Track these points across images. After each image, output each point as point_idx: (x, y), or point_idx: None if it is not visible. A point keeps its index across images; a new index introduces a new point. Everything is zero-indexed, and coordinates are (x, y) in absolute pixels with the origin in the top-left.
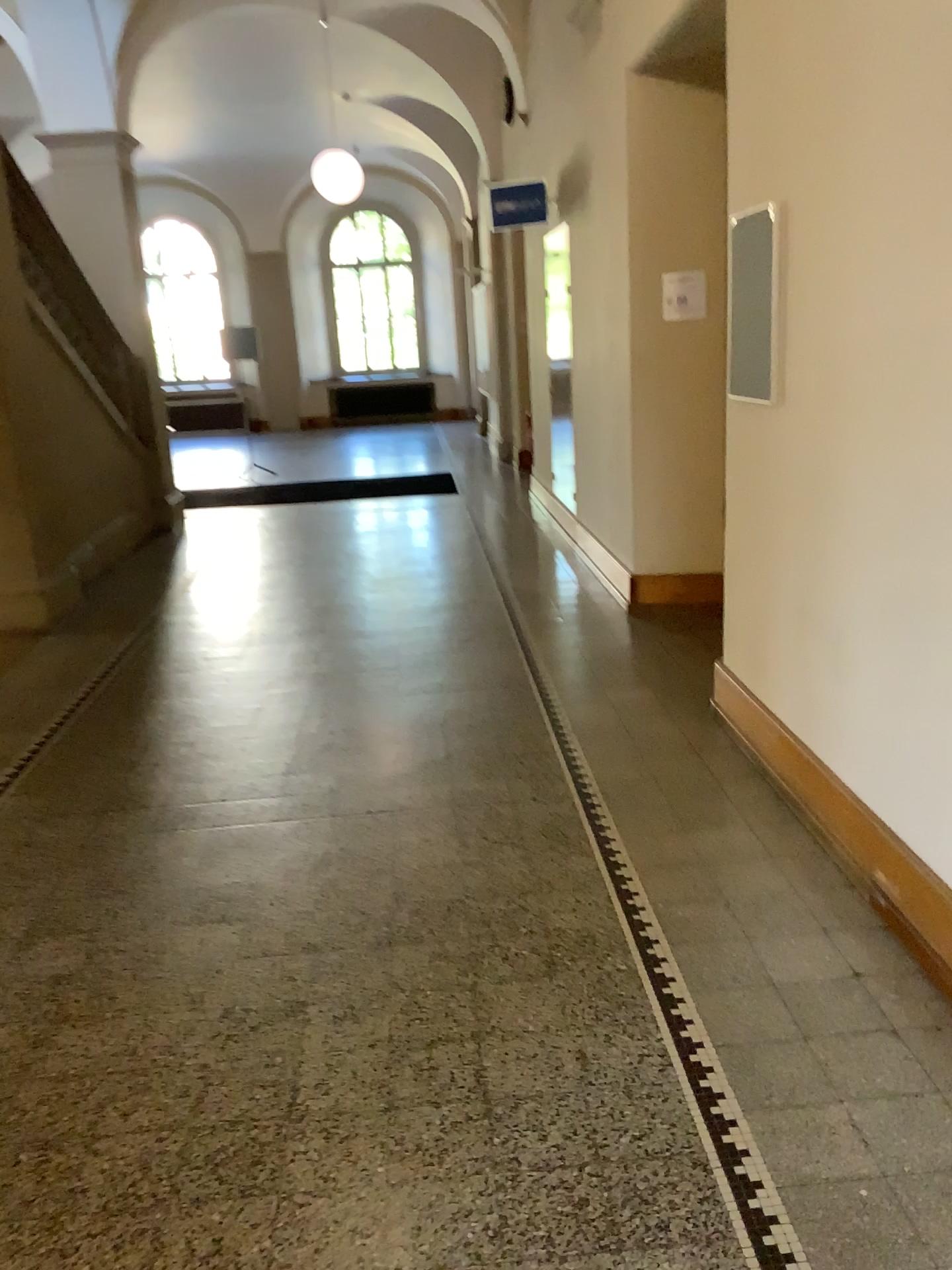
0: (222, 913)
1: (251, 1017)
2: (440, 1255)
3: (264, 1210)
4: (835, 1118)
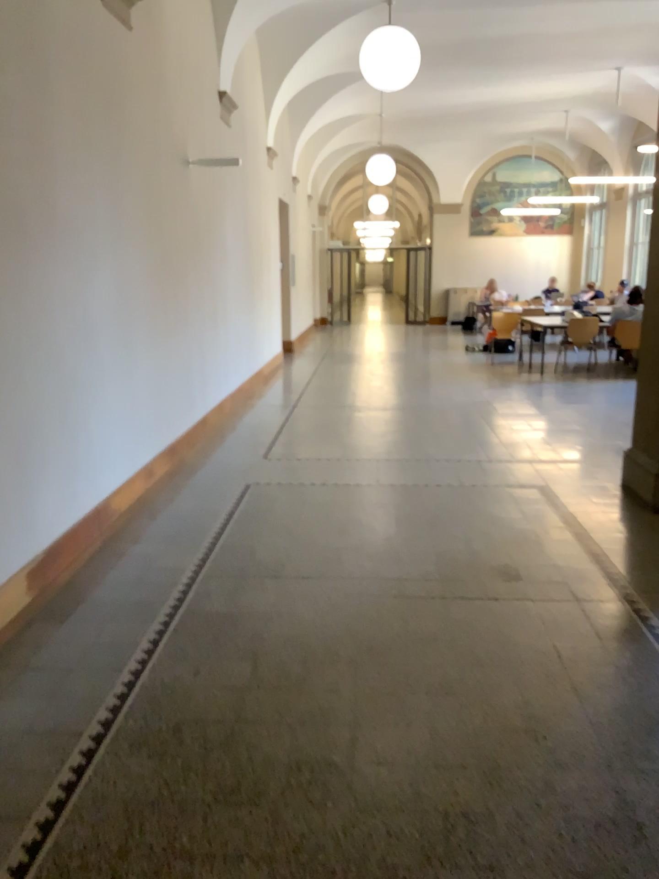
0: (446, 825)
1: (388, 718)
2: (290, 624)
3: (362, 639)
4: (100, 640)
